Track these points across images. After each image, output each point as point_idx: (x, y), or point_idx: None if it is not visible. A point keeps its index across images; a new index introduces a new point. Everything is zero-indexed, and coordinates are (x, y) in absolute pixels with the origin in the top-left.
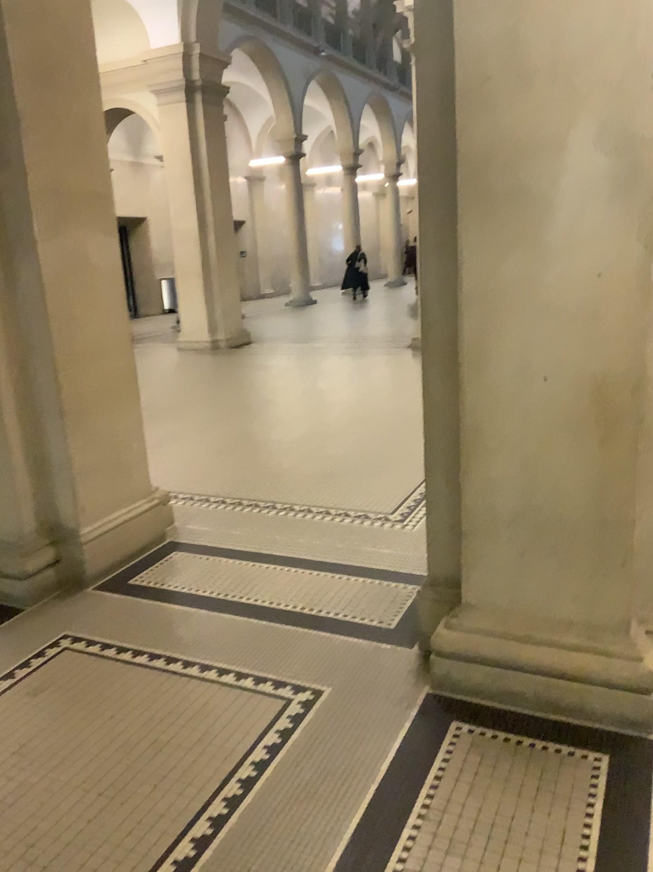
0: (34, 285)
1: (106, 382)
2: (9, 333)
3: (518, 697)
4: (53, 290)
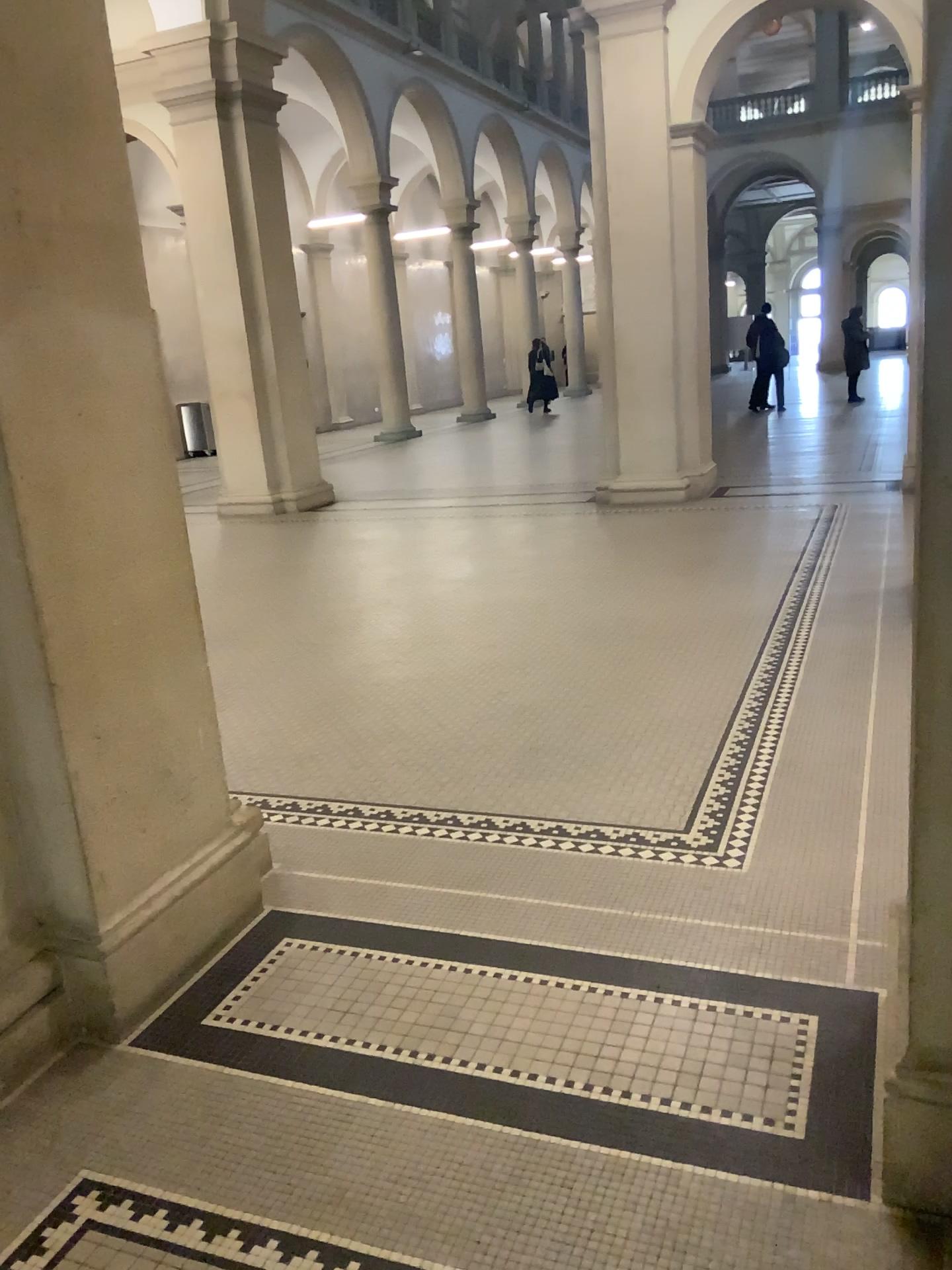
0: None
1: (138, 613)
2: None
3: None
4: (19, 427)
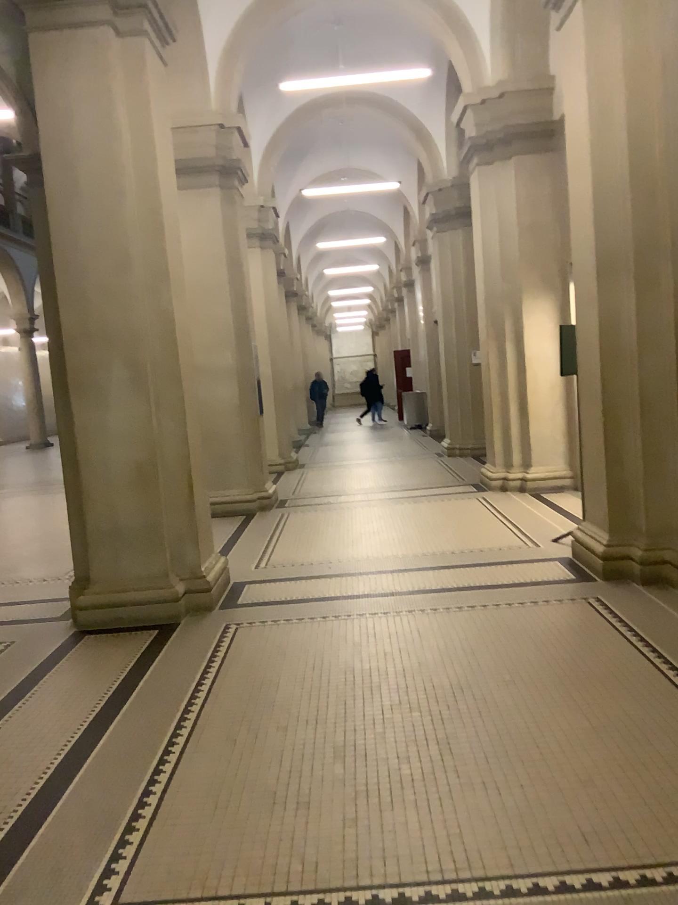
0: None
1: None
2: None
3: (118, 618)
4: None
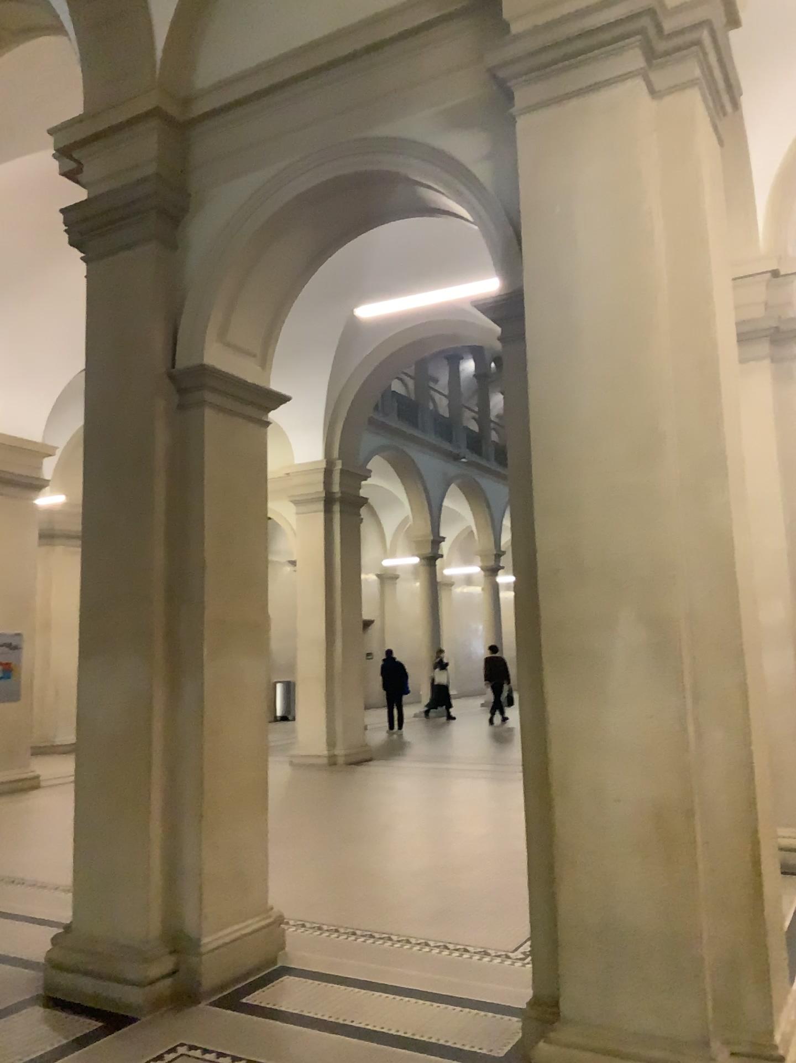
0: (192, 700)
1: (241, 791)
2: (164, 741)
3: None
4: (208, 704)
